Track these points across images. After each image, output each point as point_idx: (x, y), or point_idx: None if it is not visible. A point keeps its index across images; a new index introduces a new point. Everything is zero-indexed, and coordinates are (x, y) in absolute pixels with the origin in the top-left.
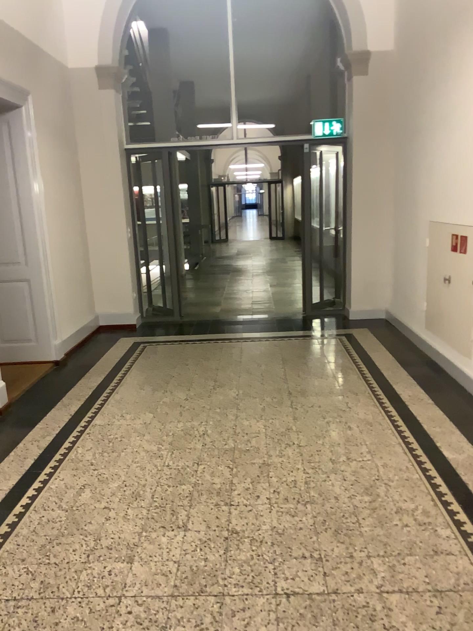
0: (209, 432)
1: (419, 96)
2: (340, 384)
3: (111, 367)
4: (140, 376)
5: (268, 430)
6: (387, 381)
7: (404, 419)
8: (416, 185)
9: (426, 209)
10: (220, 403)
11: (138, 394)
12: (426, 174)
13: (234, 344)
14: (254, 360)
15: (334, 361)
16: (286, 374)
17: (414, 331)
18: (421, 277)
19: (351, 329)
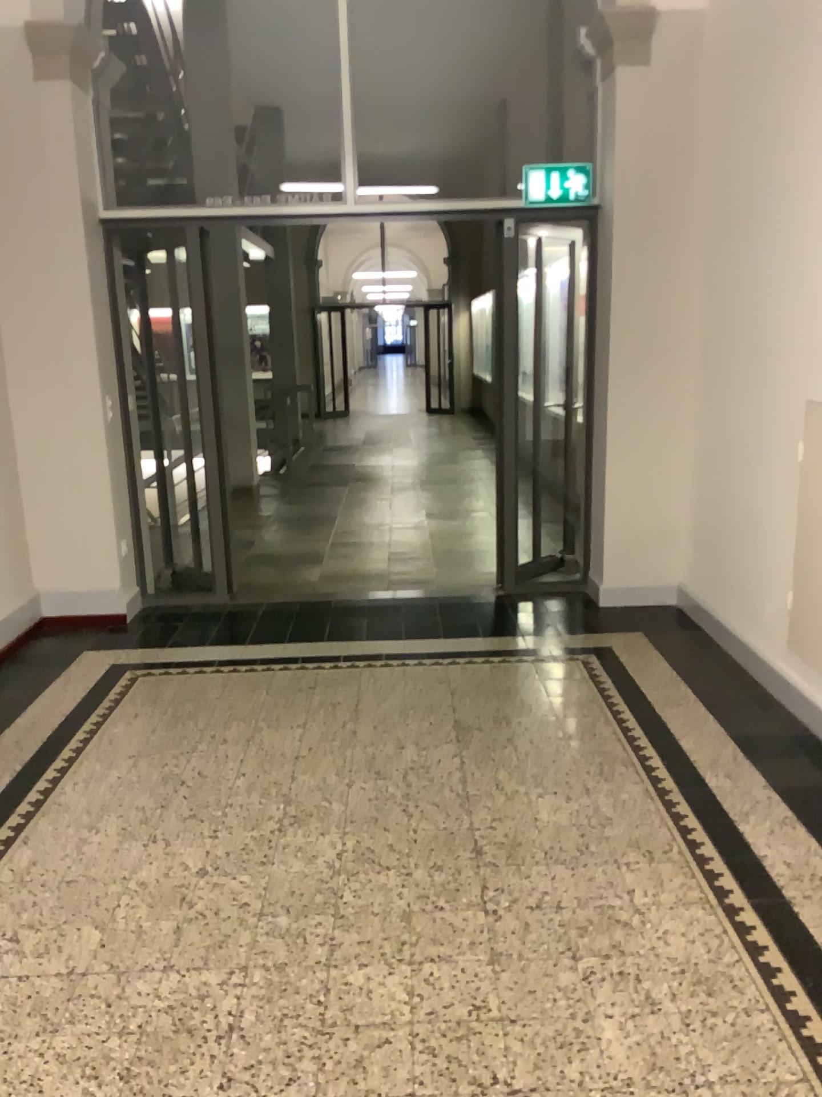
0: (247, 1021)
1: (788, 100)
2: (602, 817)
3: (32, 751)
4: (99, 782)
5: (417, 1011)
6: (720, 810)
7: (797, 964)
8: (771, 313)
9: (798, 371)
10: (292, 888)
11: (77, 853)
12: (801, 287)
13: (341, 676)
14: (388, 731)
15: (579, 737)
16: (466, 777)
17: (755, 651)
18: (780, 531)
19: (607, 636)
